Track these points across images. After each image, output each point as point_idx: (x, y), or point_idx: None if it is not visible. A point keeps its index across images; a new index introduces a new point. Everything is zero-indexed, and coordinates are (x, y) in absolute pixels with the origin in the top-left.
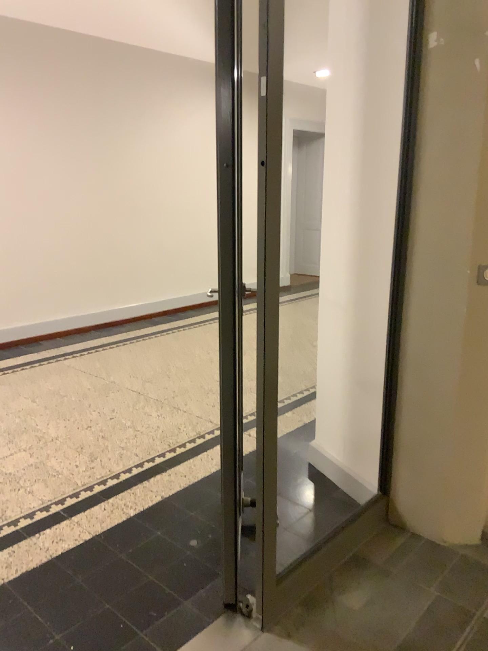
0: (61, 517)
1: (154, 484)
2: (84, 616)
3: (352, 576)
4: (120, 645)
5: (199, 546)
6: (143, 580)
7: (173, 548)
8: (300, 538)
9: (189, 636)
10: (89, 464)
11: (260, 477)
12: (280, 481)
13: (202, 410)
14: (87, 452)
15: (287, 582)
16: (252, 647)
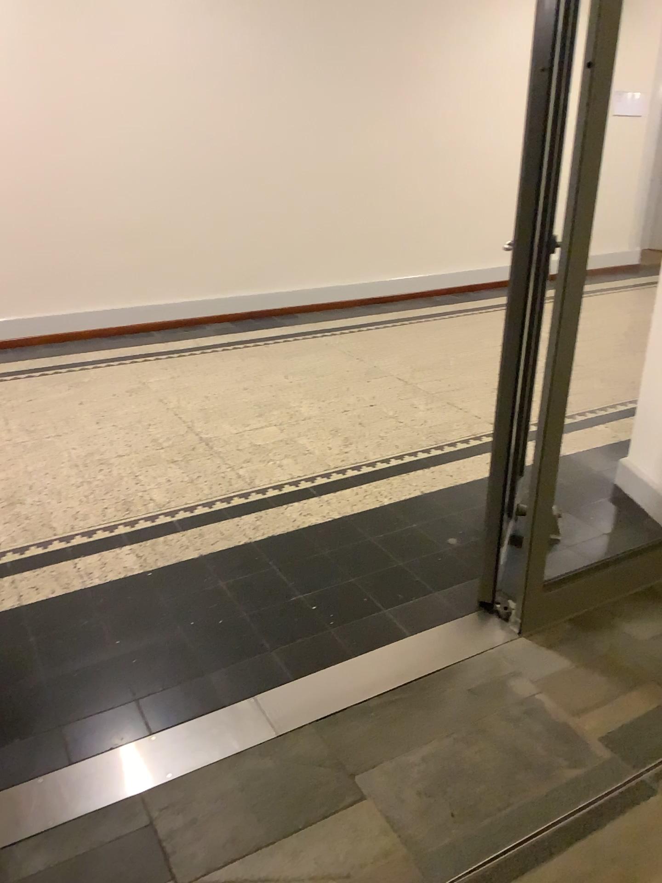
0: (310, 491)
1: (414, 475)
2: (328, 581)
3: (641, 603)
4: (363, 612)
5: (459, 542)
6: (392, 562)
7: (428, 539)
8: (582, 554)
9: (436, 619)
10: (344, 445)
11: (538, 459)
12: (570, 494)
13: (483, 406)
14: (342, 433)
15: (557, 592)
16: (504, 641)
